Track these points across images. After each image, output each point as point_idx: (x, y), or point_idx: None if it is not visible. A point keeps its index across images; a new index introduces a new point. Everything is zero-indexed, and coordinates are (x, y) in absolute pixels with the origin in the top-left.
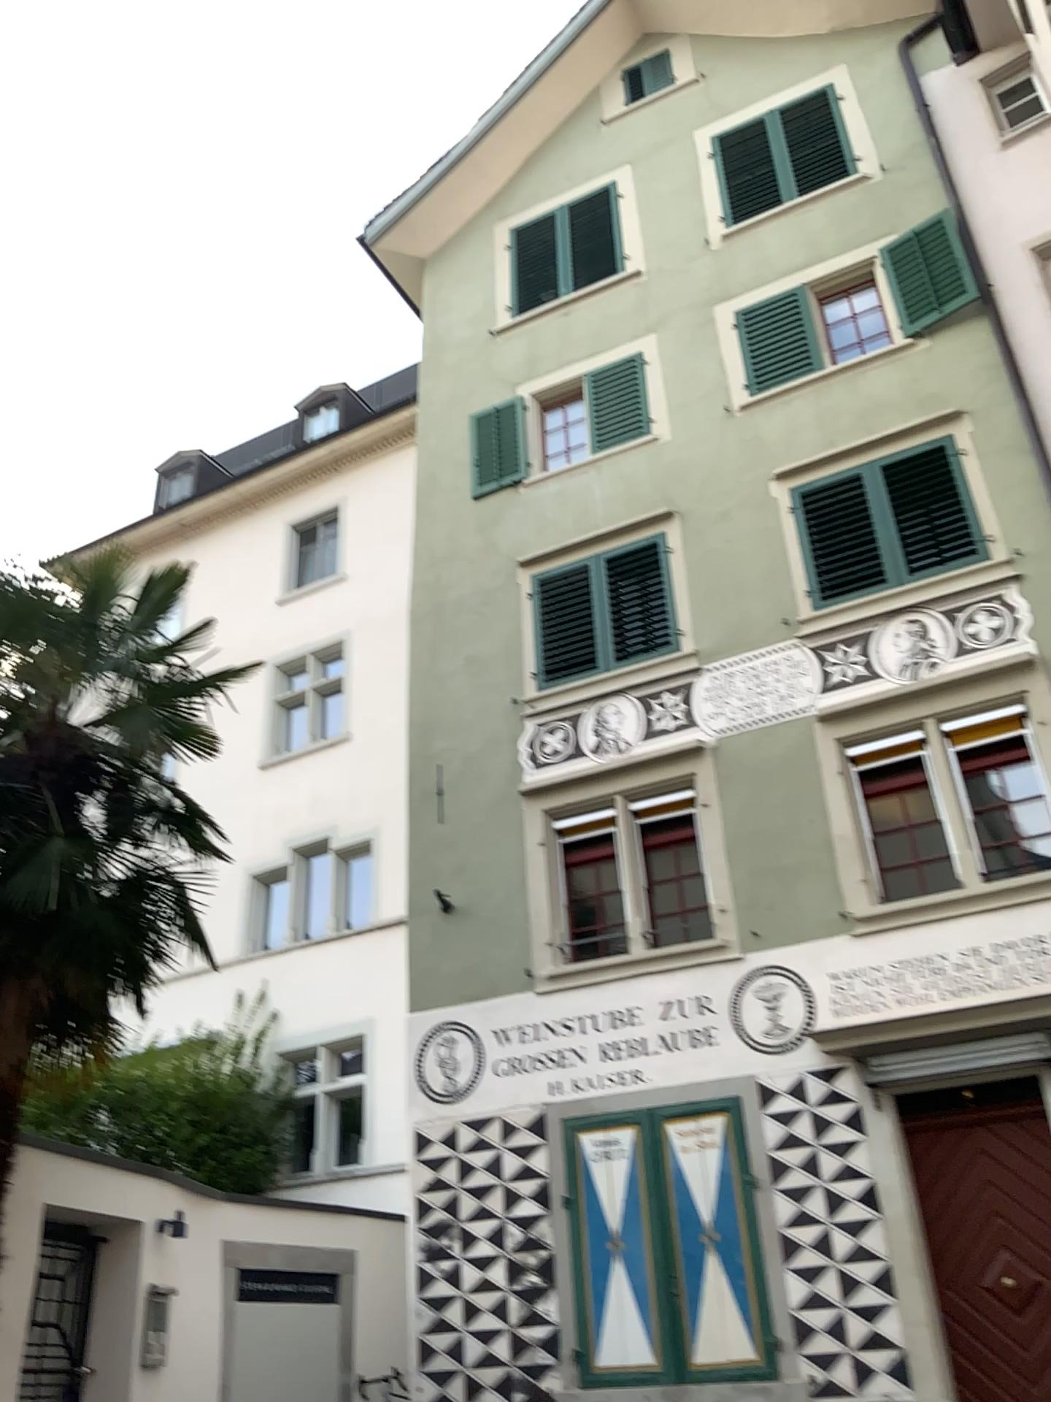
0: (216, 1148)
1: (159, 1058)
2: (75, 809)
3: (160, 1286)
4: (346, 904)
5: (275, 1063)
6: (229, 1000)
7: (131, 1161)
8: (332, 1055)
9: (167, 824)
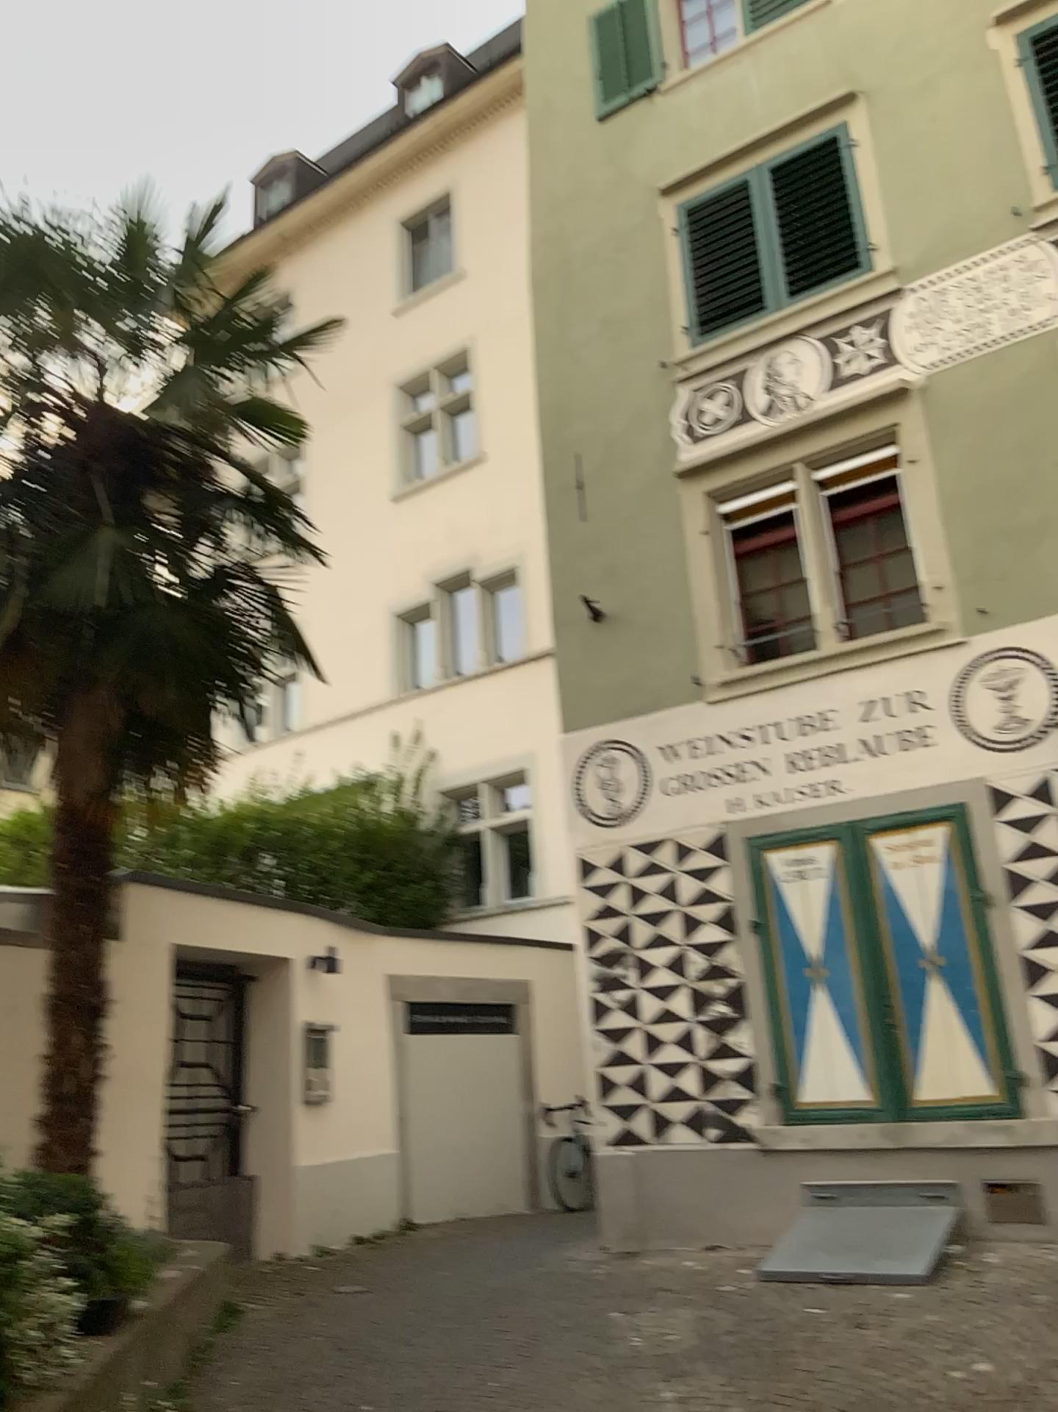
0: (375, 887)
1: (306, 798)
2: (146, 508)
3: (327, 1024)
4: (490, 628)
5: (431, 800)
6: (379, 739)
7: (289, 902)
8: (490, 789)
9: (257, 521)
